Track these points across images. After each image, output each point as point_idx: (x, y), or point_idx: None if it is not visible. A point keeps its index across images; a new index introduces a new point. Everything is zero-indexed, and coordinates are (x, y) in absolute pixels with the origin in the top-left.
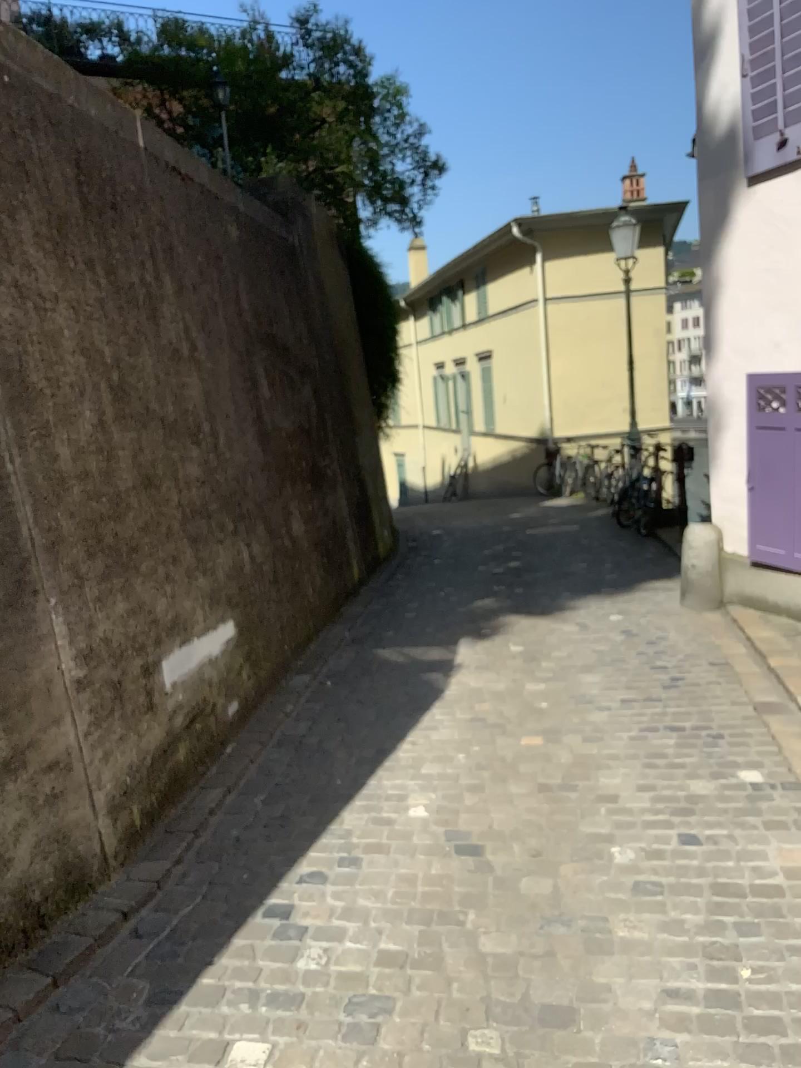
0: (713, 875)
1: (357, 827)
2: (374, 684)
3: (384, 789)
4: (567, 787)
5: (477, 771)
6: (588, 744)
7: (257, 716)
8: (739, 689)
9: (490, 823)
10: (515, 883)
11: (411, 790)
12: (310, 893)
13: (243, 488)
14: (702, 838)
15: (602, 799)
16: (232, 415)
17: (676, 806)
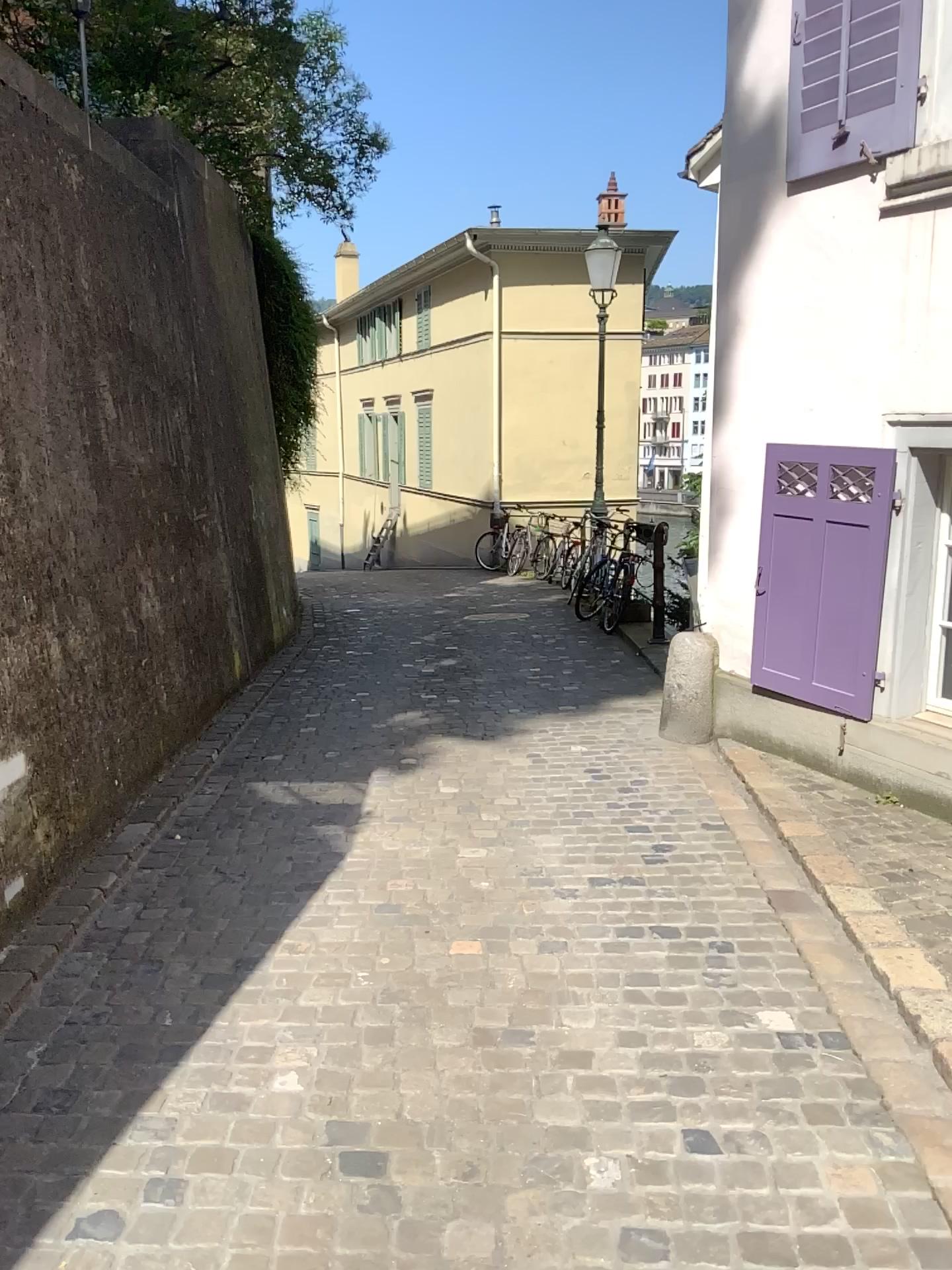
0: (741, 1220)
1: (186, 1115)
2: (246, 842)
3: (239, 1036)
4: (517, 1035)
5: (384, 1002)
6: (545, 956)
7: (63, 891)
8: (745, 868)
9: (400, 1109)
10: (434, 1239)
11: (282, 1038)
12: (87, 1268)
13: (65, 549)
14: (721, 1144)
15: (569, 1060)
16: (53, 439)
17: (678, 1075)
